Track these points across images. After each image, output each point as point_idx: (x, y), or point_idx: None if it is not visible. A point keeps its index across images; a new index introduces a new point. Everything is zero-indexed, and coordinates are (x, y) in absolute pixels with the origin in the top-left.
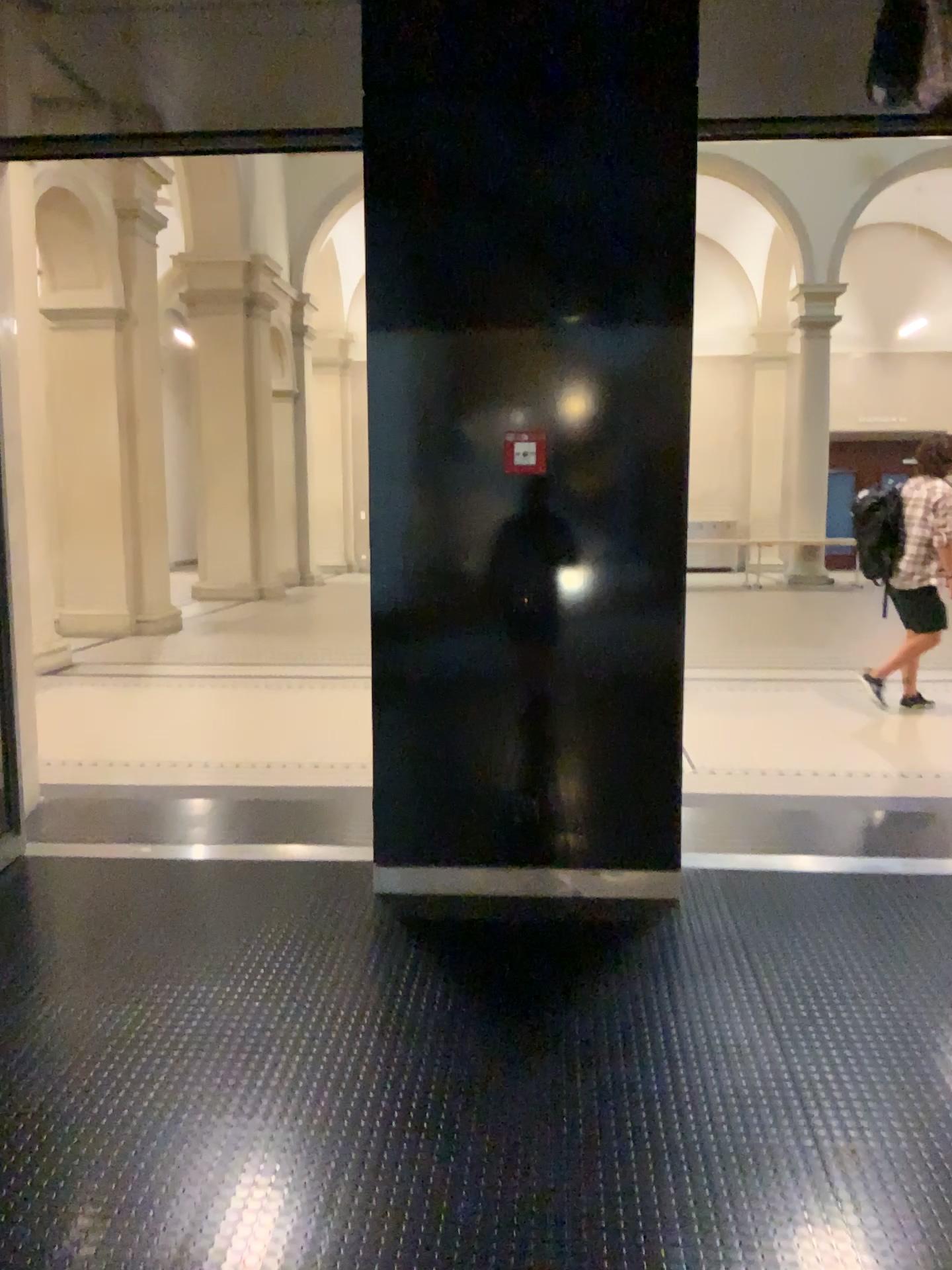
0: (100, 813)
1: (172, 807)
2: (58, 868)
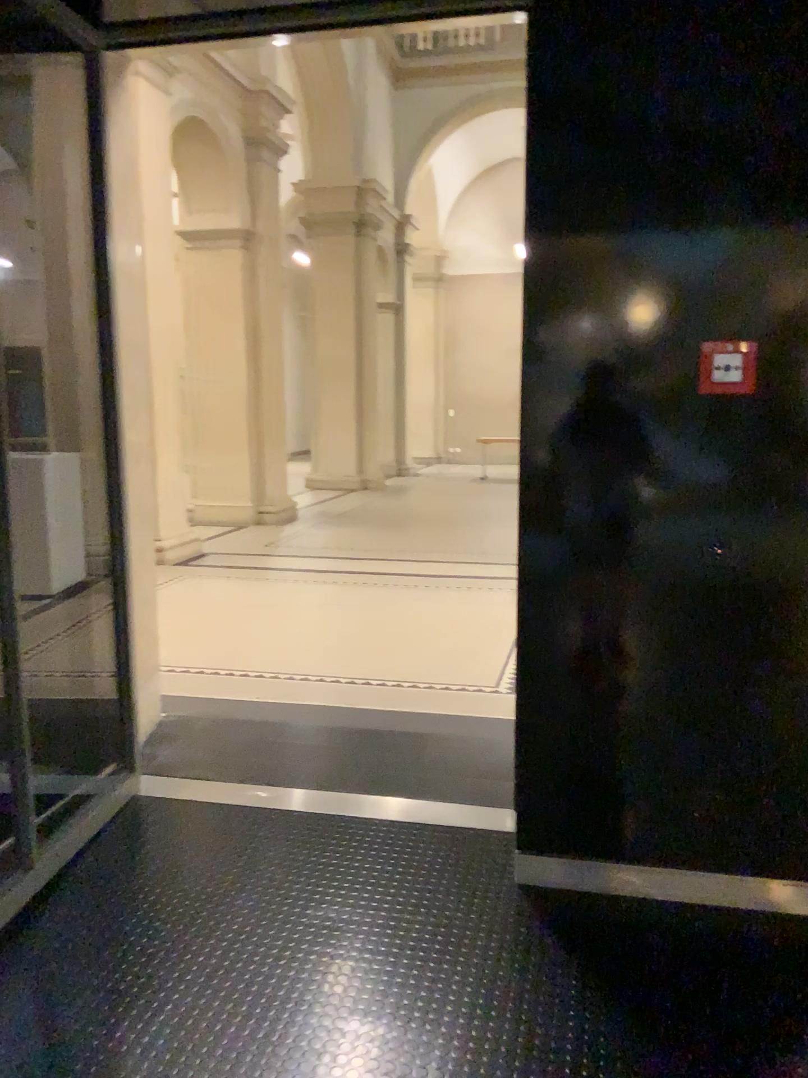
0: (216, 737)
1: (289, 734)
2: (170, 815)
